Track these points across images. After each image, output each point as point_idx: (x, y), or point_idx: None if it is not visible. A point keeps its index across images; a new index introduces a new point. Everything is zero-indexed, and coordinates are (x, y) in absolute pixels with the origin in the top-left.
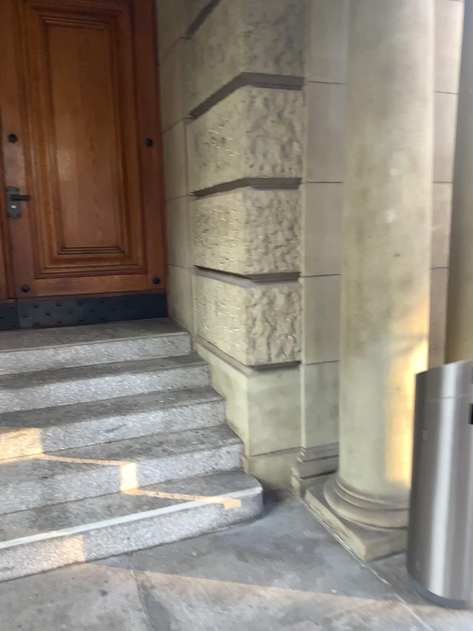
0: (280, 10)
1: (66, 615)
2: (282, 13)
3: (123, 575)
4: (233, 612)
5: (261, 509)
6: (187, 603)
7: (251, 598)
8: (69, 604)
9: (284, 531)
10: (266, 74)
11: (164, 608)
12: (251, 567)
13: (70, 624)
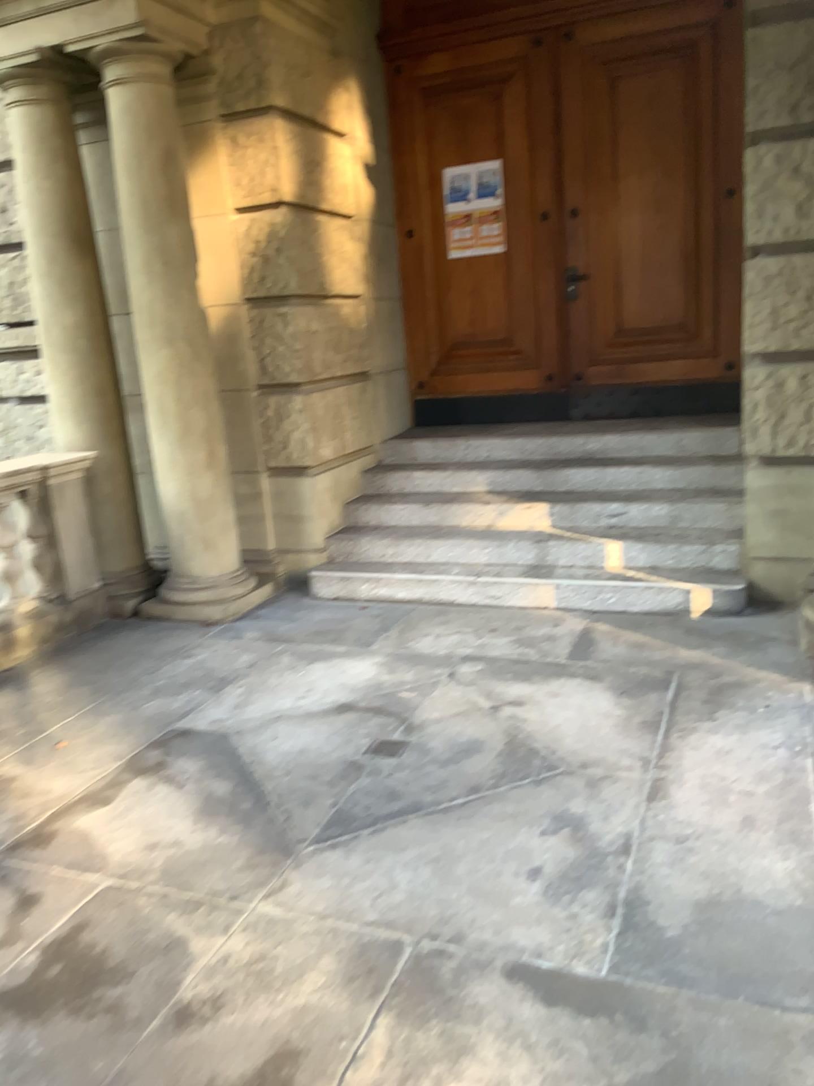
0: (800, 49)
1: (524, 628)
2: (802, 51)
3: (579, 620)
4: (646, 654)
5: (741, 608)
6: (615, 642)
7: (670, 651)
8: (529, 624)
9: (748, 626)
10: (777, 128)
11: (595, 641)
12: (689, 637)
13: (523, 632)
